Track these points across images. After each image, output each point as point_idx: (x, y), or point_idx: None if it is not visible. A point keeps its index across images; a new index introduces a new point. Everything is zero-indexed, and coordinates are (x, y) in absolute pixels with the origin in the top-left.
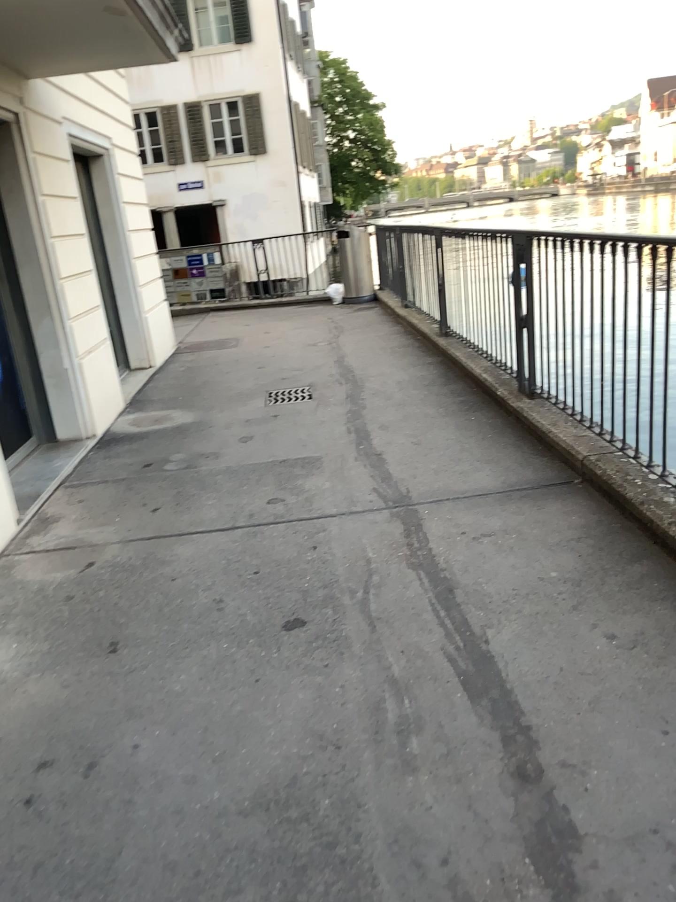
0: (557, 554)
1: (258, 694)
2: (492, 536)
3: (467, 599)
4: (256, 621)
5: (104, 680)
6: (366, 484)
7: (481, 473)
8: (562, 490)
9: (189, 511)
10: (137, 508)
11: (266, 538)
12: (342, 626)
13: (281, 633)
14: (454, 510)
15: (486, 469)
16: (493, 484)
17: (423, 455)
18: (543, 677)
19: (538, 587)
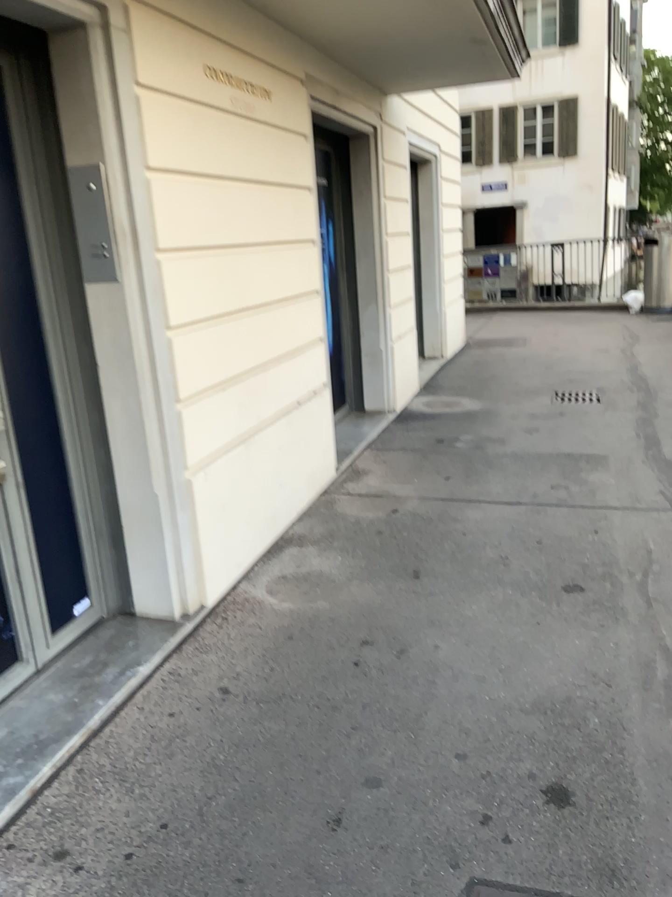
0: None
1: (538, 633)
2: None
3: None
4: (538, 579)
5: (409, 597)
6: (651, 486)
7: None
8: None
9: (479, 483)
10: (433, 474)
11: (549, 515)
12: (617, 597)
13: (560, 592)
14: None
15: None
16: None
17: None
18: None
19: None
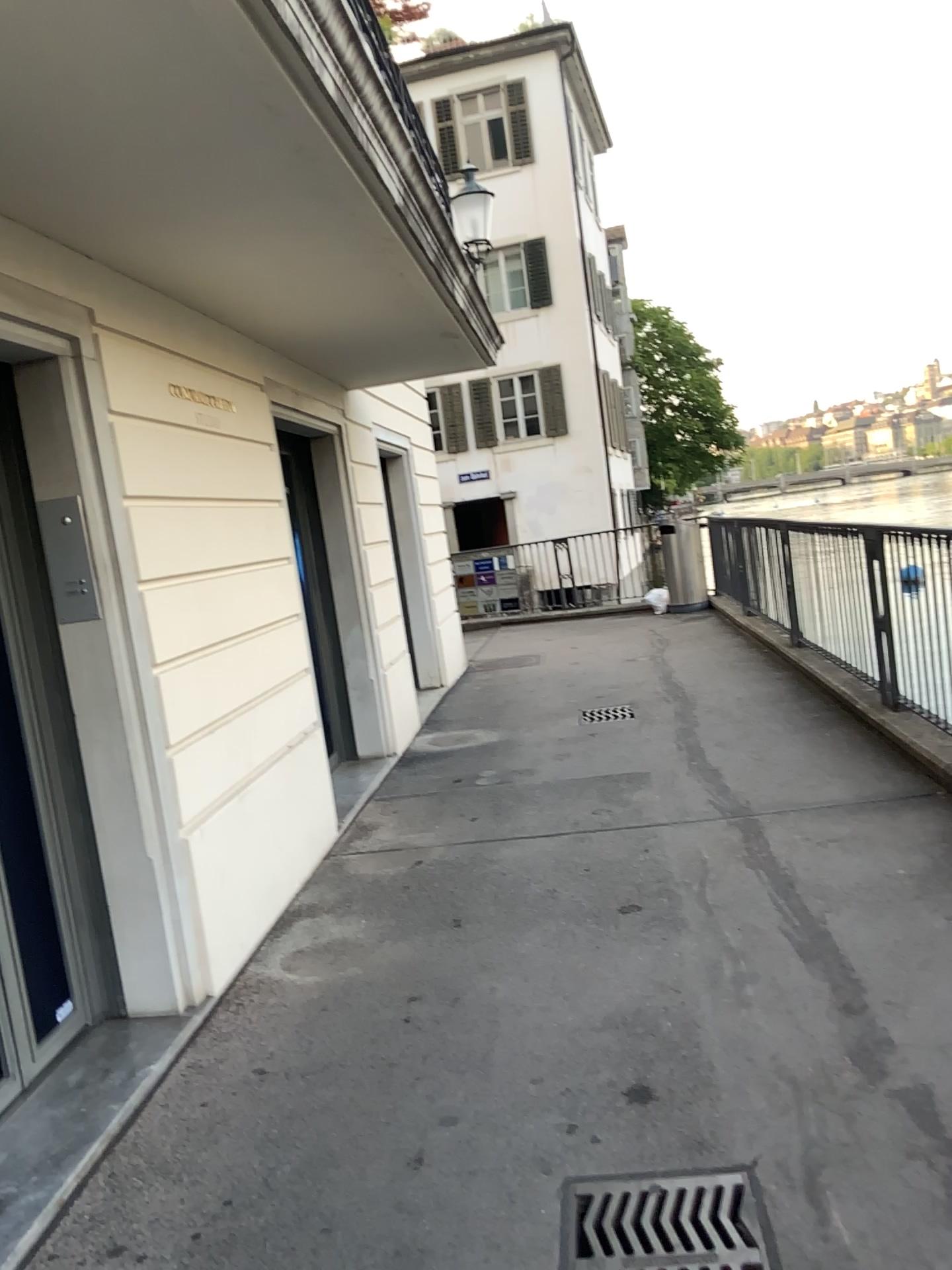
0: (905, 856)
1: (600, 957)
2: (837, 841)
3: (807, 891)
4: (593, 907)
5: (453, 947)
6: (702, 799)
7: (831, 787)
8: (920, 802)
9: (511, 821)
10: (456, 819)
11: (596, 843)
12: (679, 910)
13: (618, 916)
14: (799, 820)
15: (837, 784)
16: (844, 797)
17: (766, 771)
18: (877, 946)
19: (882, 881)
